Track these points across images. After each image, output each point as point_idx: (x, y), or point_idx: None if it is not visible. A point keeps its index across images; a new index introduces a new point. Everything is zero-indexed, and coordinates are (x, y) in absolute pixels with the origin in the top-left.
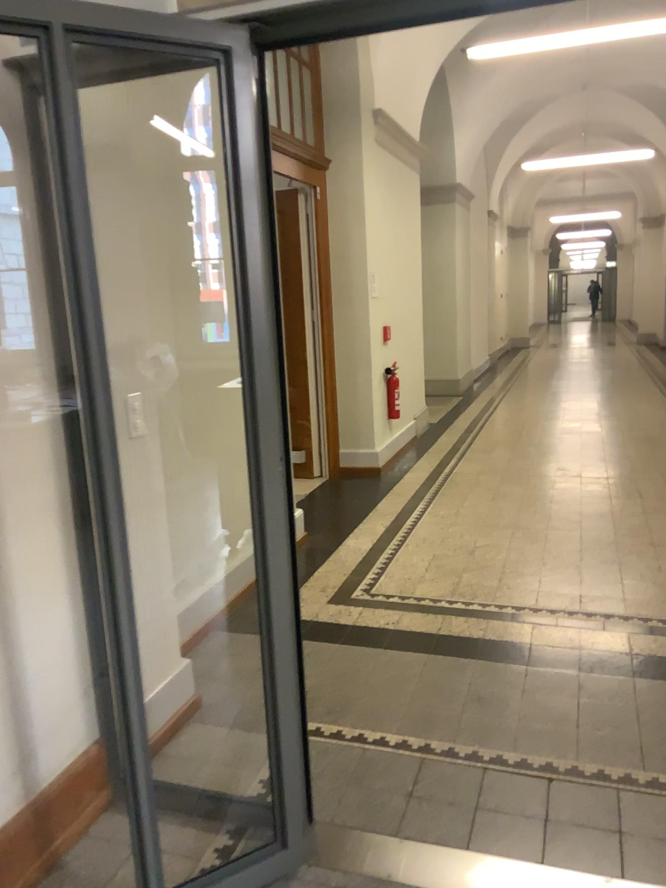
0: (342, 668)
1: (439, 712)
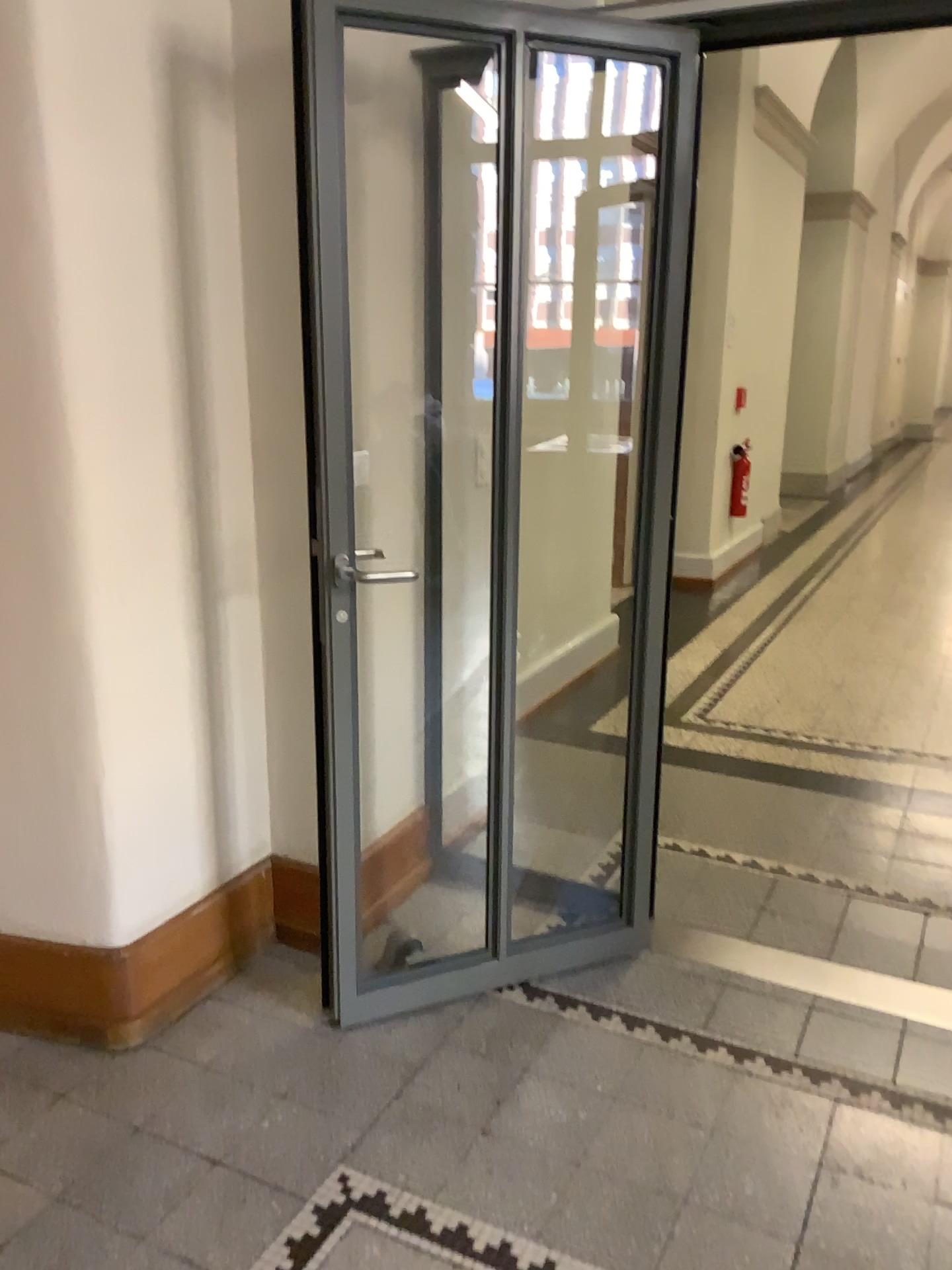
0: (678, 785)
1: (797, 837)
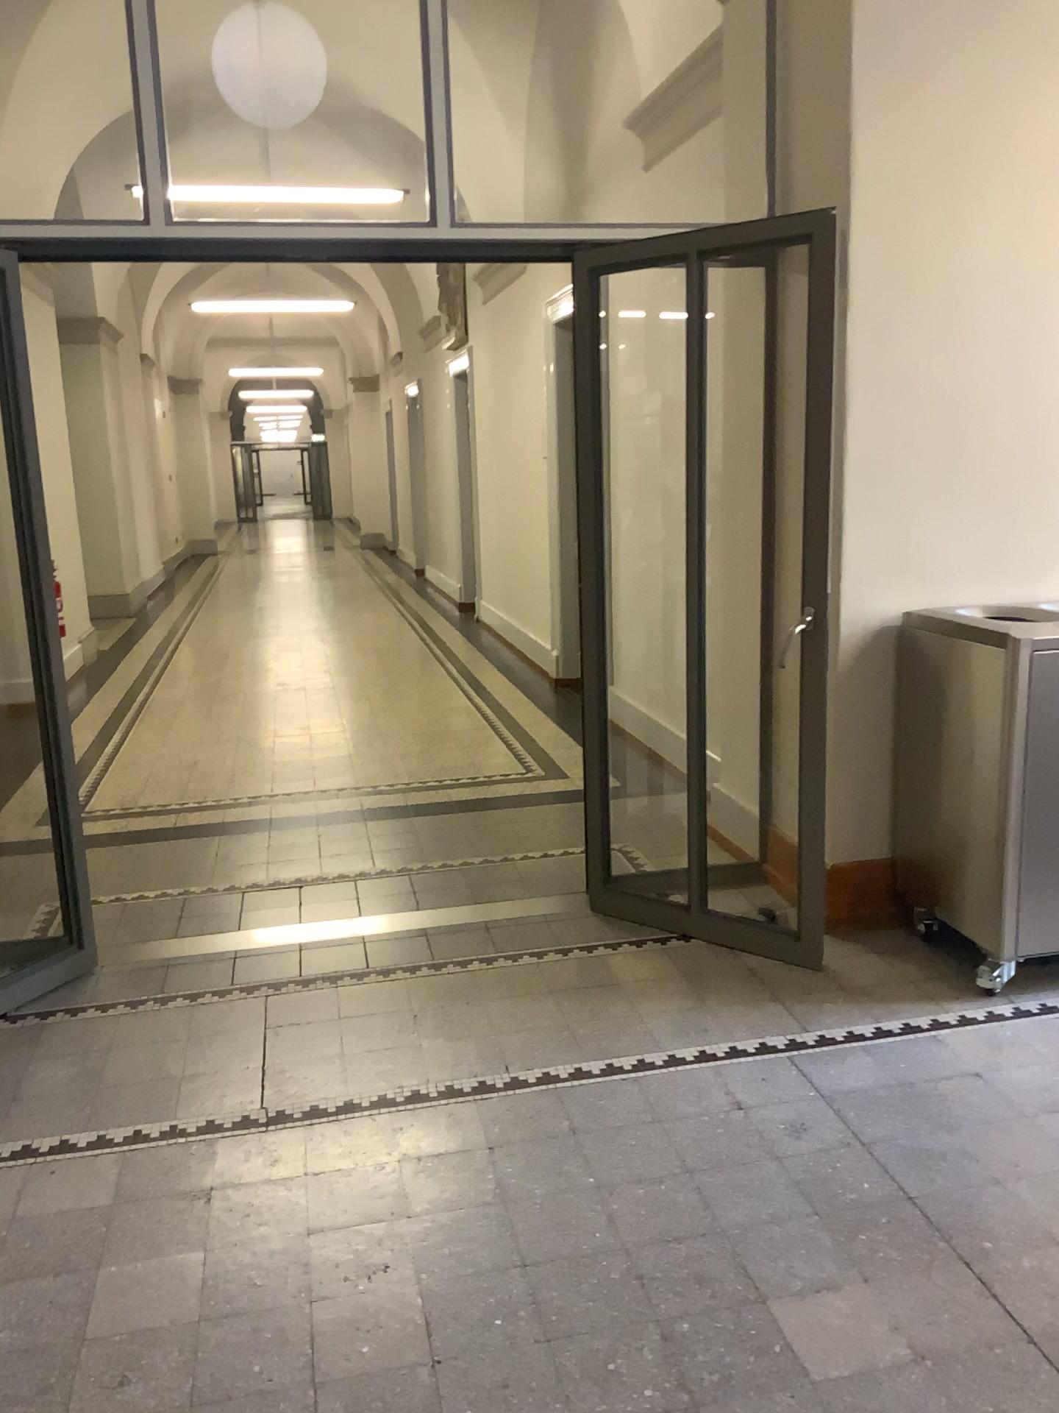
0: None
1: (192, 868)
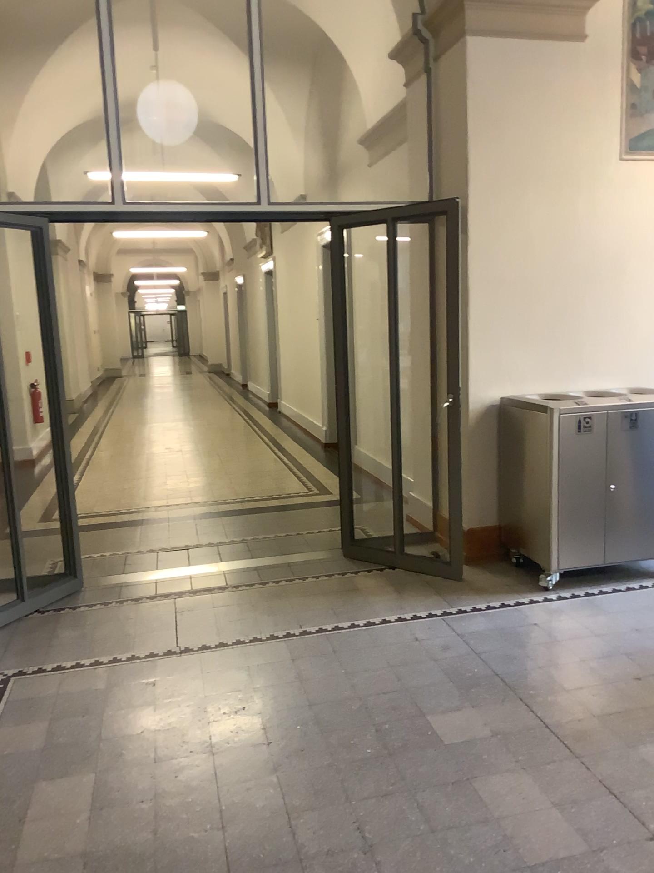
0: None
1: (128, 540)
